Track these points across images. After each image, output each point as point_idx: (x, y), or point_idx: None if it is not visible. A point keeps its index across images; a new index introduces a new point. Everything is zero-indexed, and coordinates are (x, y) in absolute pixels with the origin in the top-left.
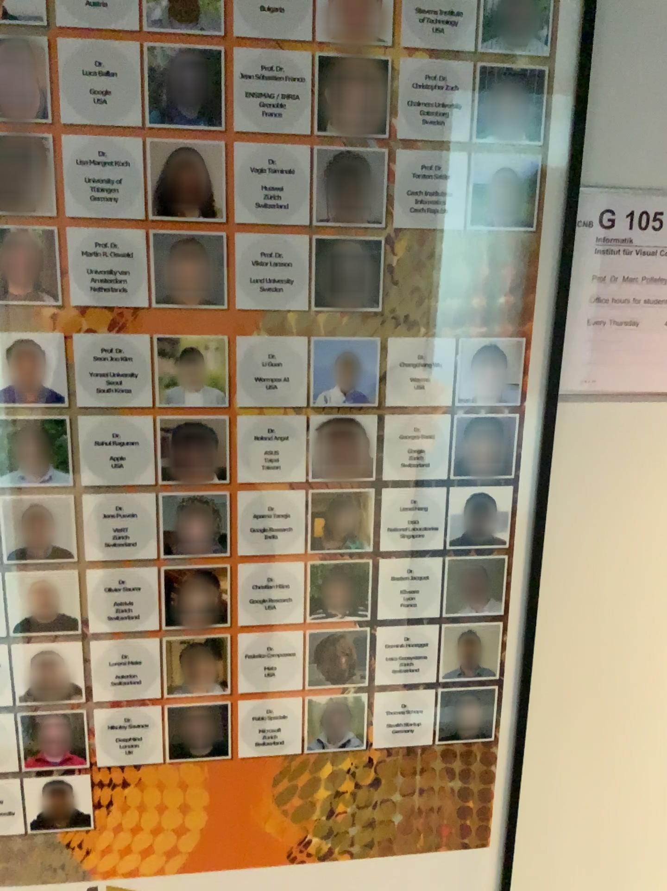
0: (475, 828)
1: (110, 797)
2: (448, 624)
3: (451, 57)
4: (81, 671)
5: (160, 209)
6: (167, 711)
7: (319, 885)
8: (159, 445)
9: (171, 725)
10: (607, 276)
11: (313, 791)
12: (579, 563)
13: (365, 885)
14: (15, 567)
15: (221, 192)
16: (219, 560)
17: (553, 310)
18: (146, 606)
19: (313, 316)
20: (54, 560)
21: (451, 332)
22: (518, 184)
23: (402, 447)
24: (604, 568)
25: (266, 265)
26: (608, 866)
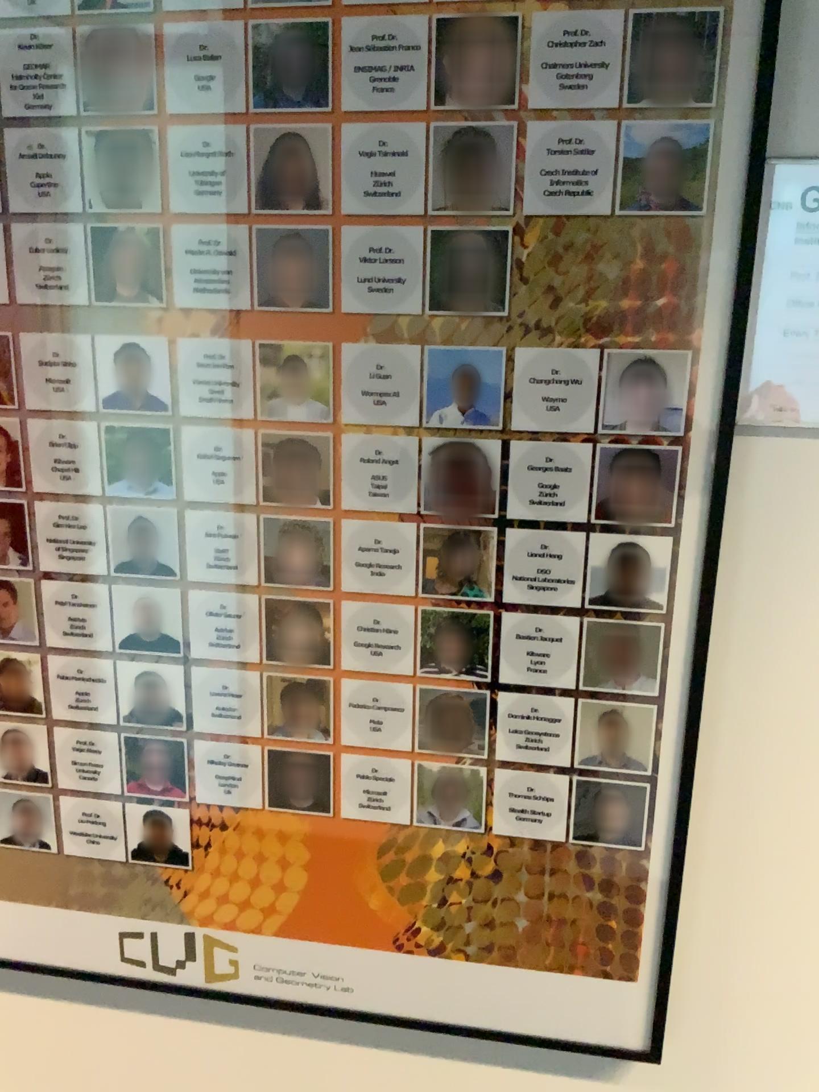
0: (623, 958)
1: (211, 838)
2: (590, 700)
3: (599, 5)
4: (185, 699)
5: (266, 202)
6: (269, 755)
7: (432, 983)
8: (263, 462)
9: (273, 772)
10: (816, 274)
11: (427, 874)
12: (774, 646)
13: (486, 995)
14: (124, 581)
15: (329, 181)
16: (325, 595)
17: (735, 318)
18: (249, 637)
19: (432, 322)
20: (159, 578)
21: (598, 343)
22: (687, 159)
23: (535, 481)
24: (810, 657)
25: (379, 263)
26: (811, 1048)
